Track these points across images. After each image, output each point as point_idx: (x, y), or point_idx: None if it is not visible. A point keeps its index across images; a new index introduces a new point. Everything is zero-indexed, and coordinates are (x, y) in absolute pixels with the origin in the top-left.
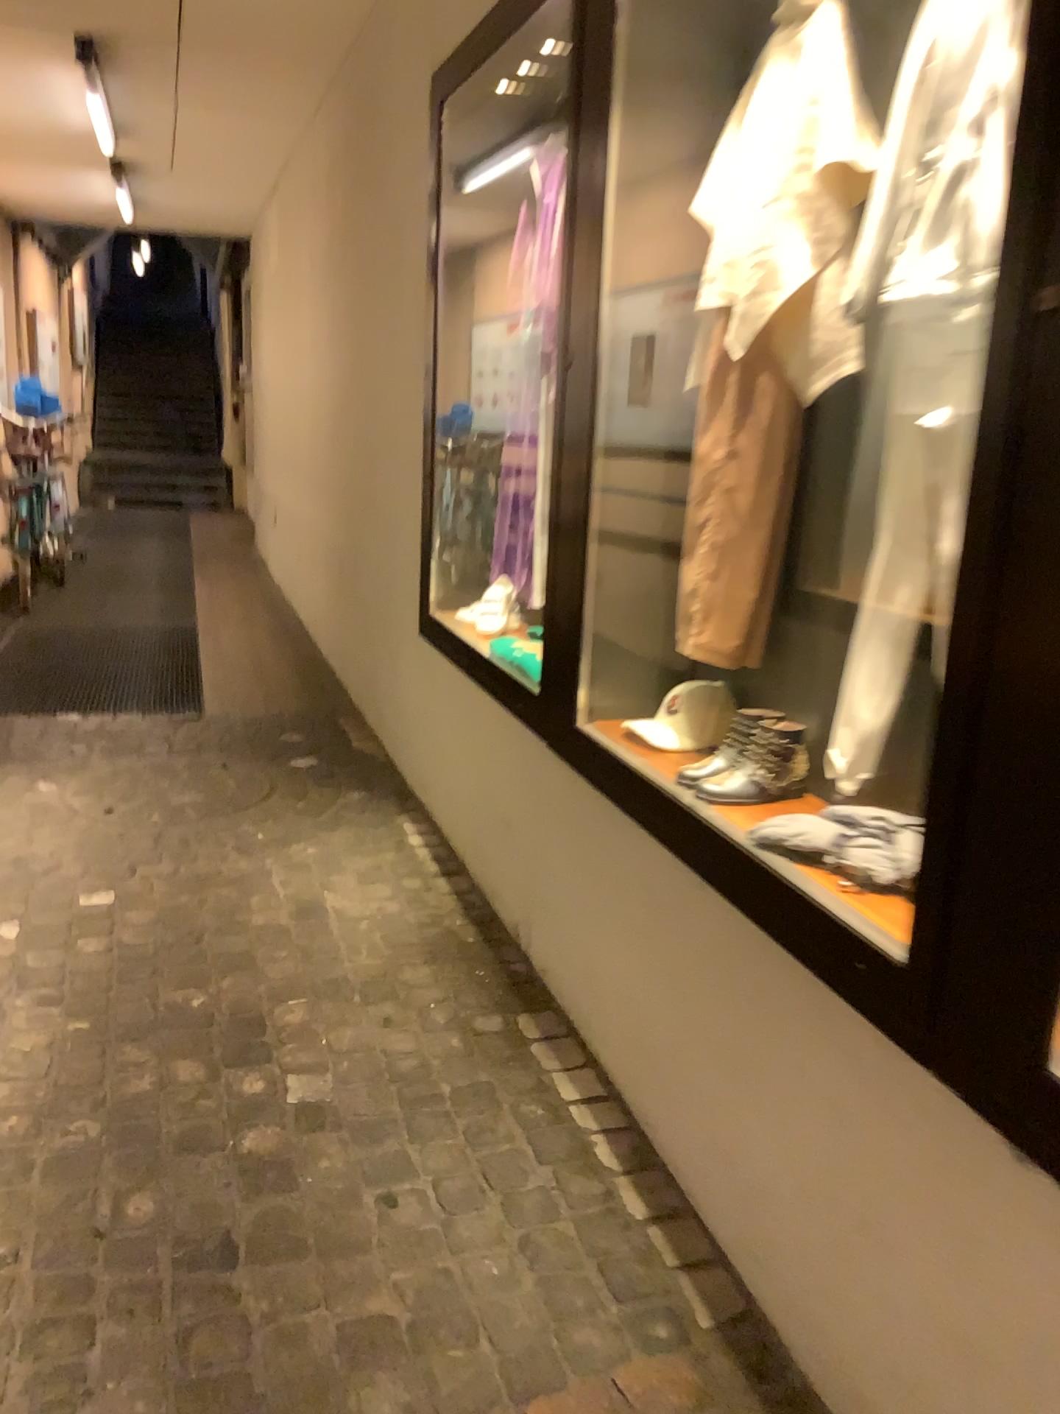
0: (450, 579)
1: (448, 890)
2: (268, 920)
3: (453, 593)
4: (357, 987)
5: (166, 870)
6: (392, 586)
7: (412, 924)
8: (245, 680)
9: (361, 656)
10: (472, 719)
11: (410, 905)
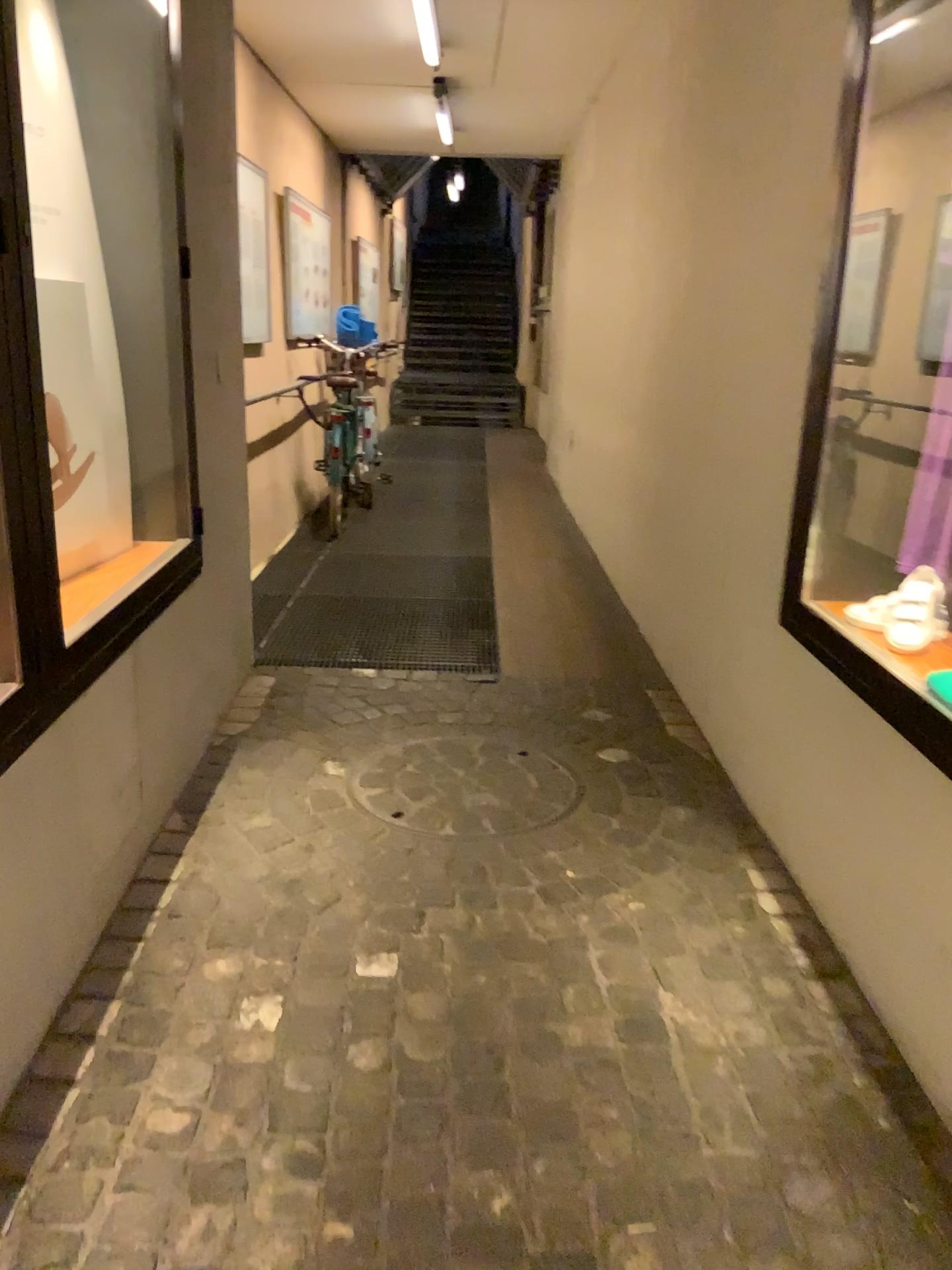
0: (827, 557)
1: (829, 1005)
2: (592, 1043)
3: (833, 578)
4: (730, 1214)
5: (461, 928)
6: (739, 554)
7: (791, 1075)
8: (547, 634)
9: (684, 623)
10: (878, 774)
11: (782, 1035)
